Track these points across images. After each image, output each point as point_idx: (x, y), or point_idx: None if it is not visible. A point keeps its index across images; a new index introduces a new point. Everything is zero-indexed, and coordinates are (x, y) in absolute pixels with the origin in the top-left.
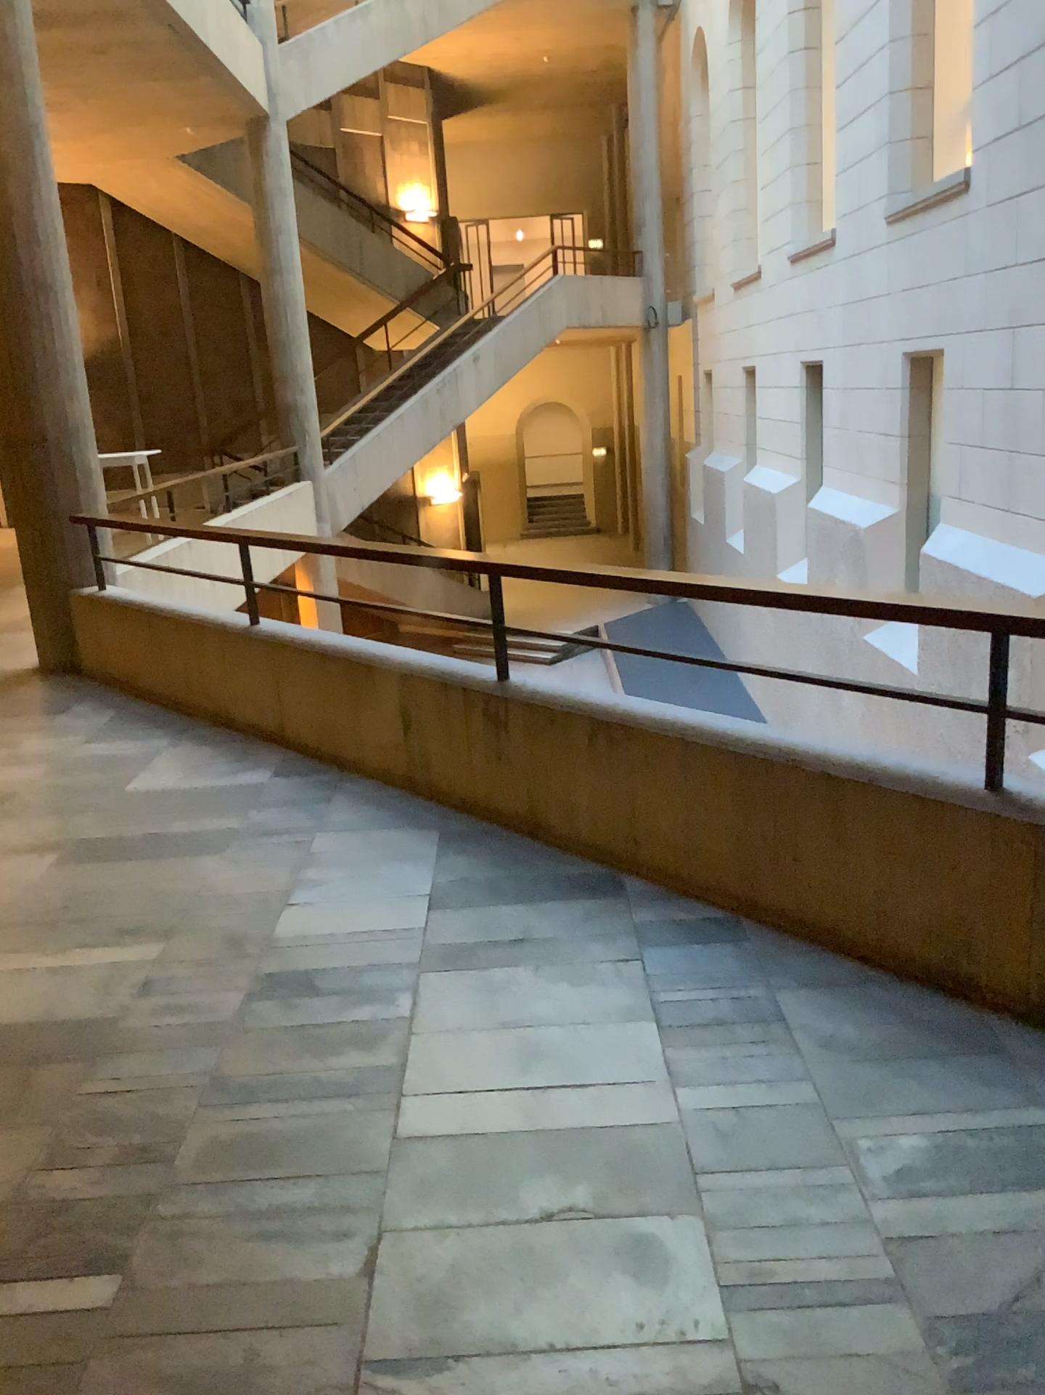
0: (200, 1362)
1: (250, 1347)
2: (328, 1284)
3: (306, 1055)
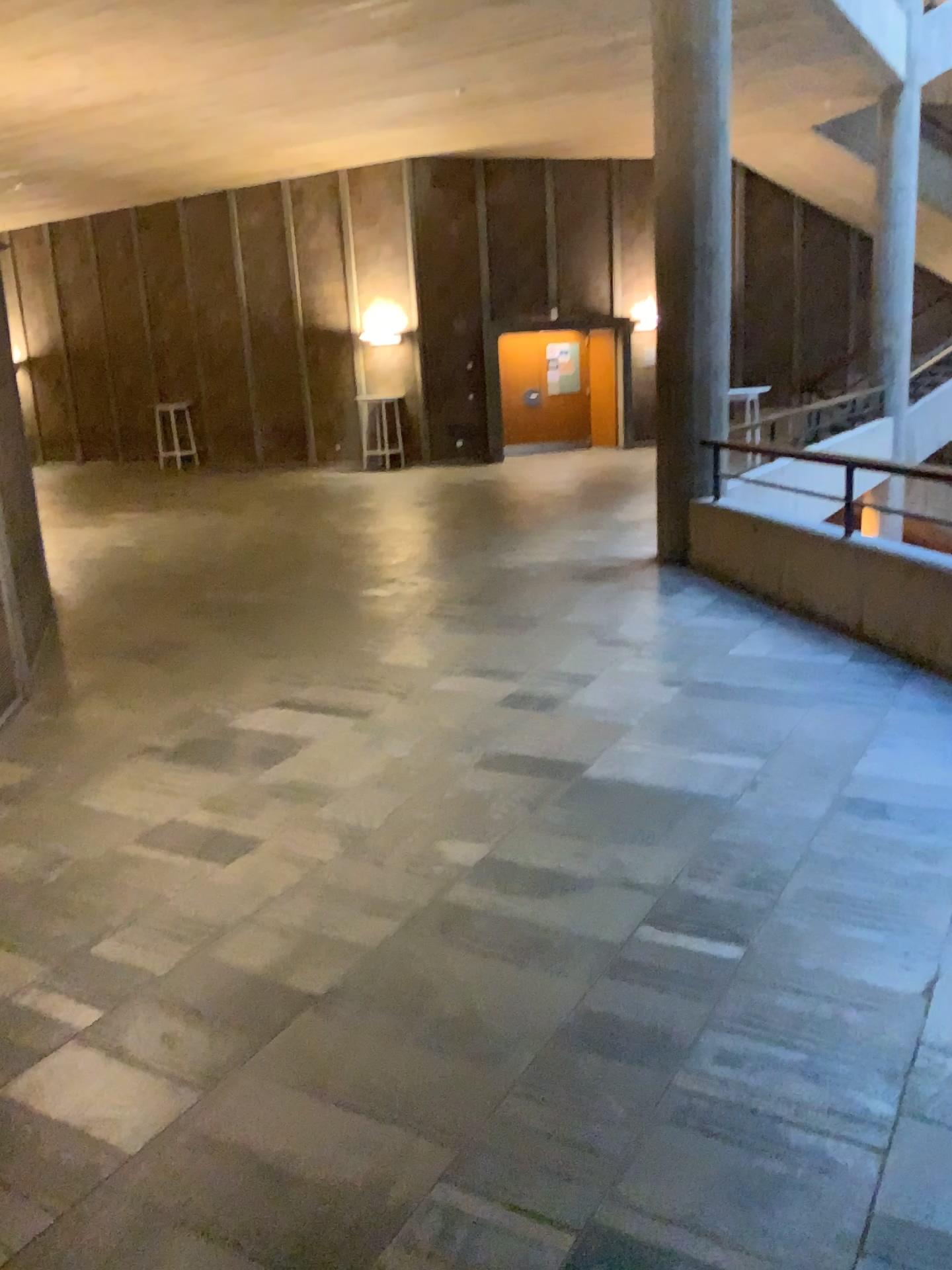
0: (807, 1013)
1: (843, 1016)
2: (902, 999)
3: (887, 861)
